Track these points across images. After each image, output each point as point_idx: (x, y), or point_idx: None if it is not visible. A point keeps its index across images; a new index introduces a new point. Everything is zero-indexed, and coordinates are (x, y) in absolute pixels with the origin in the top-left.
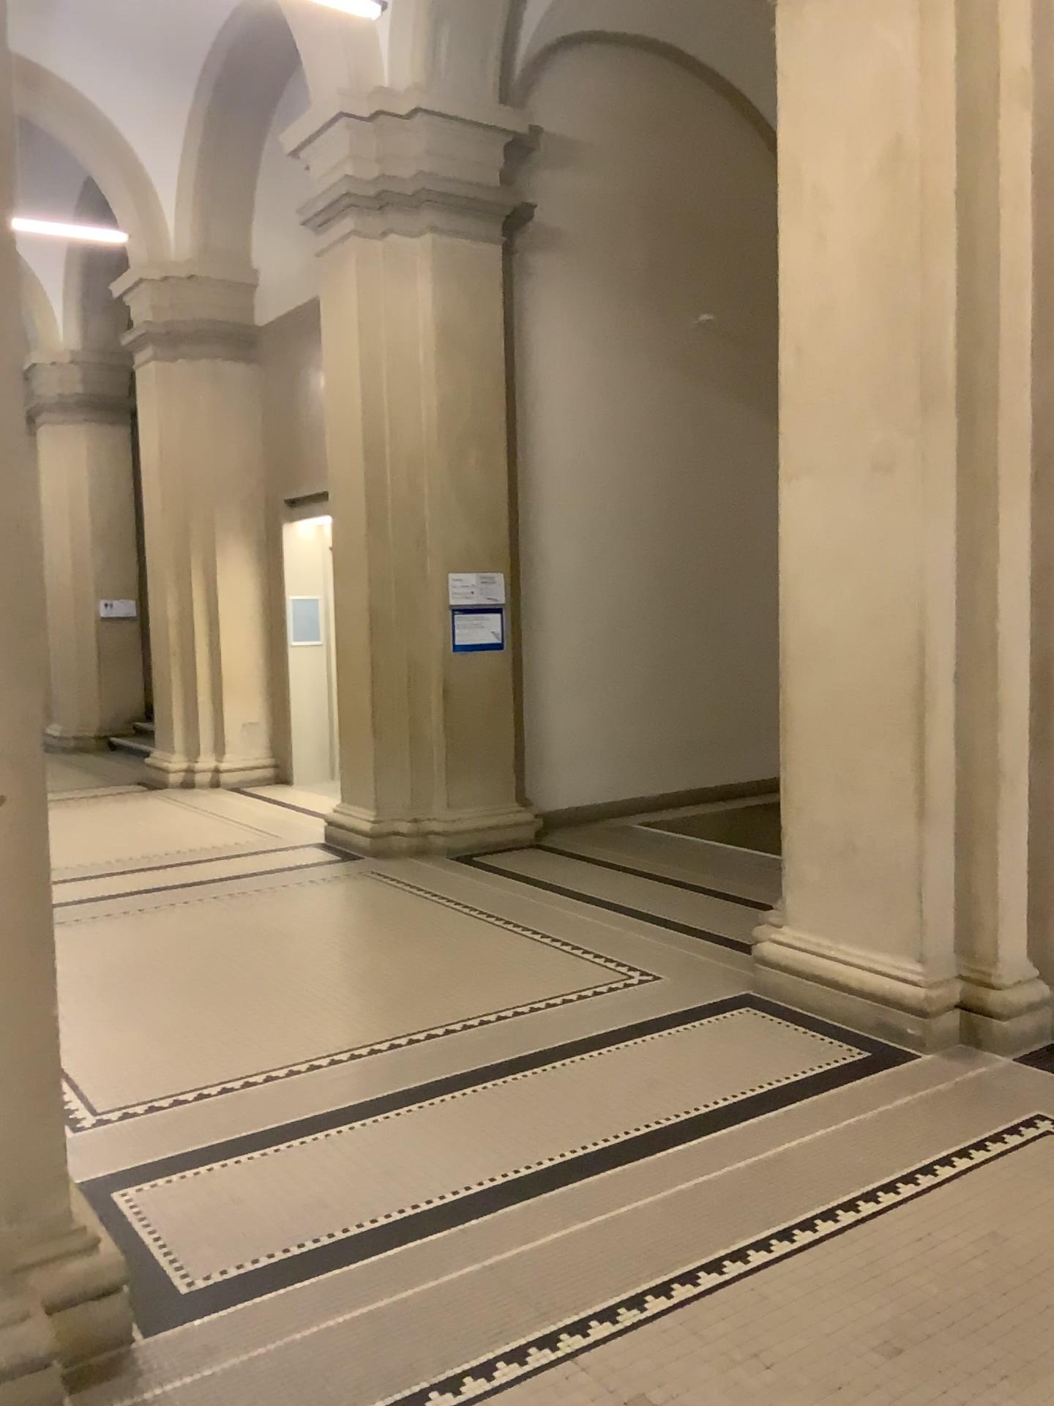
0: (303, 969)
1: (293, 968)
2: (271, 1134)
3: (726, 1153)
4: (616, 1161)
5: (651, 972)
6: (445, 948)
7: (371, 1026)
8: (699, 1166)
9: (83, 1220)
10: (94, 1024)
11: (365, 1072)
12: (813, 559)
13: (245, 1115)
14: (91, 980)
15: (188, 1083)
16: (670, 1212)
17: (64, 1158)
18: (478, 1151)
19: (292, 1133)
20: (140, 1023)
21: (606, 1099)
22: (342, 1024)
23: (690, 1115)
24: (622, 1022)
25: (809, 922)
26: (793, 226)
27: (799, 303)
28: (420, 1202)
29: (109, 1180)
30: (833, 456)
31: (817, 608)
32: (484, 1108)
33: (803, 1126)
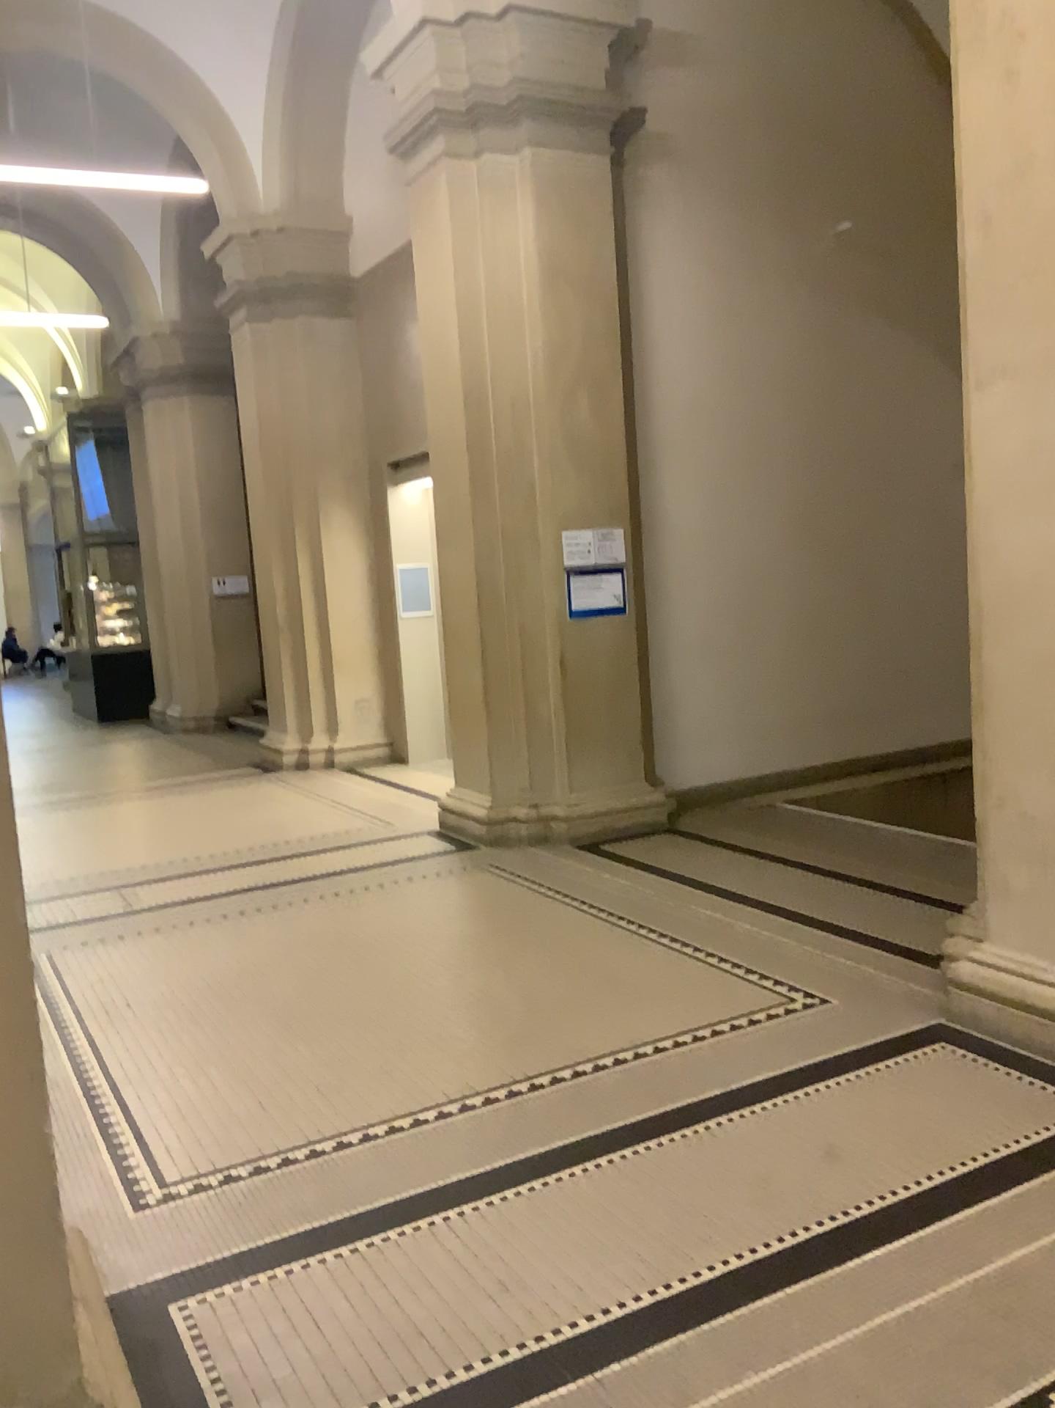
0: (411, 991)
1: (400, 990)
2: (365, 1225)
3: (946, 1267)
4: (800, 1278)
5: (818, 994)
6: (573, 963)
7: (487, 1067)
8: (911, 1289)
9: (100, 1401)
10: (173, 1064)
11: (480, 1134)
12: (1014, 488)
13: (334, 1196)
14: (176, 1007)
15: (272, 1148)
16: (880, 1367)
17: (71, 1322)
18: (620, 1257)
19: (389, 1224)
20: (224, 1063)
21: (778, 1180)
22: (453, 1065)
23: (890, 1206)
24: (790, 1064)
25: (1018, 937)
26: (978, 65)
27: (990, 163)
28: (546, 1338)
29: (166, 1292)
30: (1040, 354)
31: (1021, 548)
32: (625, 1189)
33: (1044, 1227)
